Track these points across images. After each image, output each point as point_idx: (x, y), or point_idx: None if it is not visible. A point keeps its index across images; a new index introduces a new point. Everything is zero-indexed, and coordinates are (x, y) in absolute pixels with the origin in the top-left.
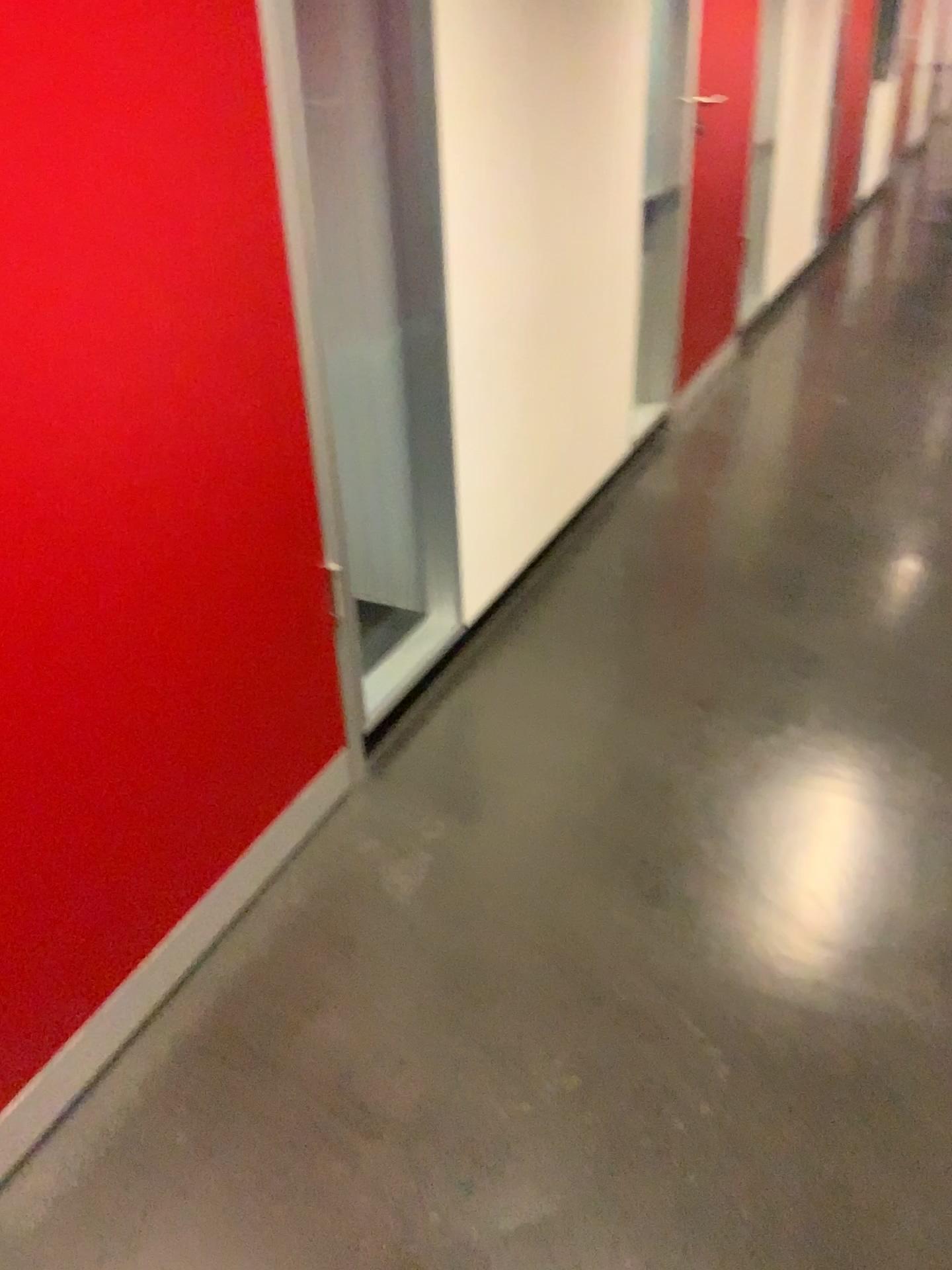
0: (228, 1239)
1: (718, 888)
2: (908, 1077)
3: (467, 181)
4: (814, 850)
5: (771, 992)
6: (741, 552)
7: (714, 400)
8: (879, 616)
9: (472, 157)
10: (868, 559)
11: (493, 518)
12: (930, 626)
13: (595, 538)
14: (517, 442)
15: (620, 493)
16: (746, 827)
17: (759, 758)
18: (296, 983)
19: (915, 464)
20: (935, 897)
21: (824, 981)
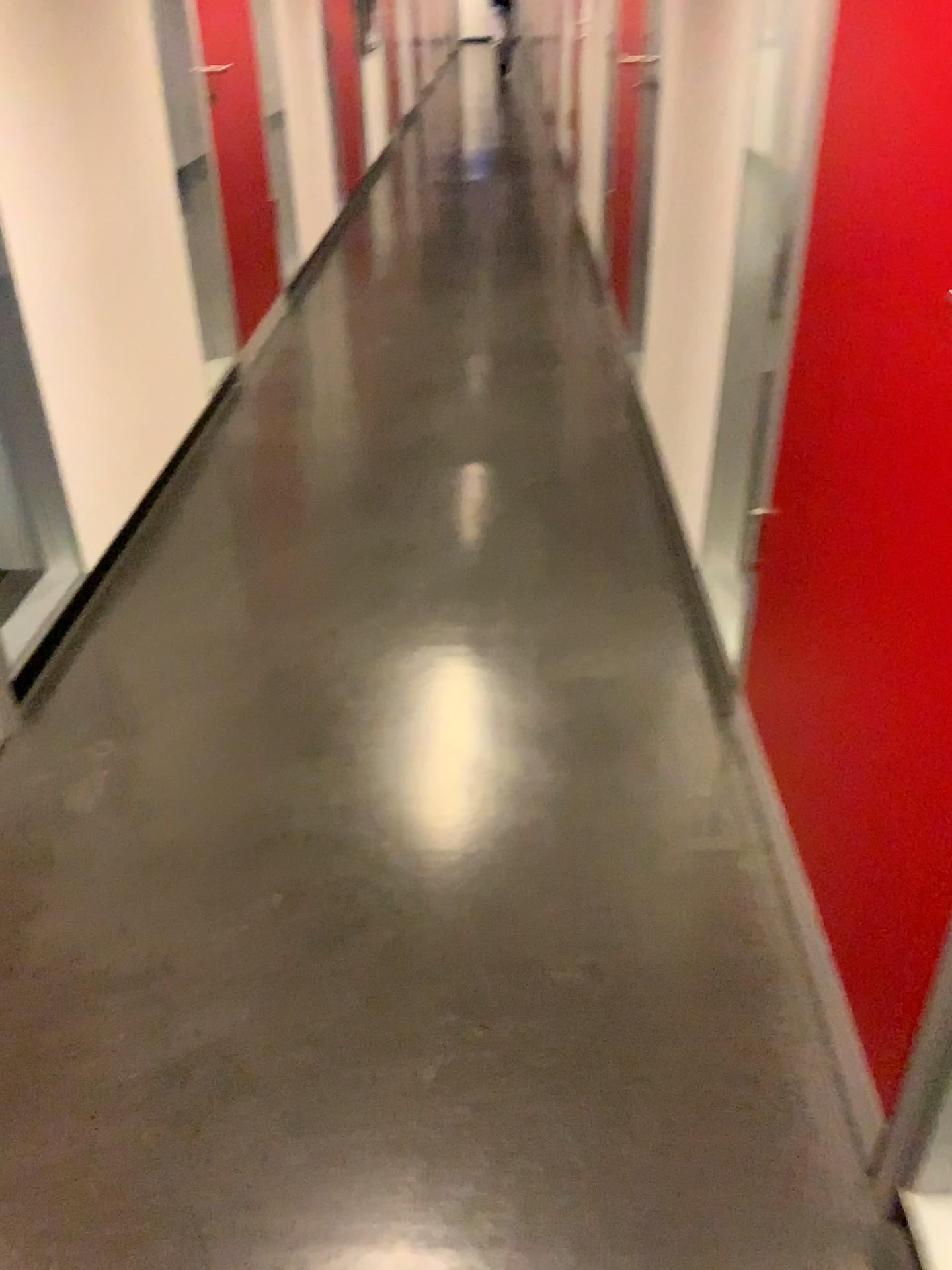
0: (3, 1103)
1: (366, 731)
2: (533, 819)
3: (9, 142)
4: (435, 687)
5: (423, 792)
6: (328, 476)
7: (275, 353)
8: (452, 507)
9: (10, 119)
10: (434, 465)
11: (95, 468)
12: (492, 508)
13: (193, 484)
14: (104, 395)
15: (207, 442)
16: (379, 683)
17: (378, 631)
18: (5, 901)
19: (458, 386)
20: (531, 698)
21: (461, 775)
